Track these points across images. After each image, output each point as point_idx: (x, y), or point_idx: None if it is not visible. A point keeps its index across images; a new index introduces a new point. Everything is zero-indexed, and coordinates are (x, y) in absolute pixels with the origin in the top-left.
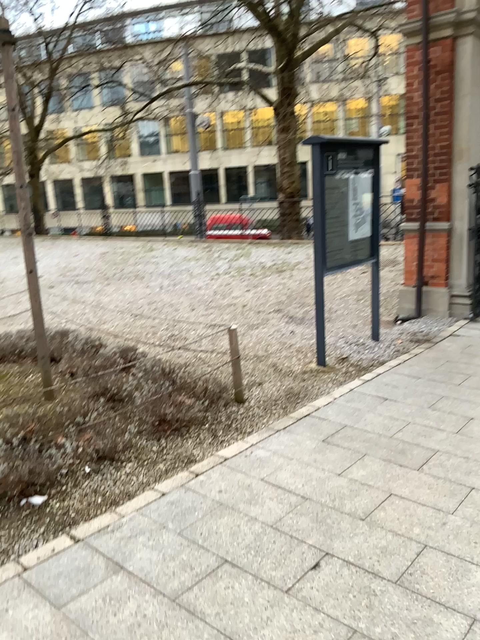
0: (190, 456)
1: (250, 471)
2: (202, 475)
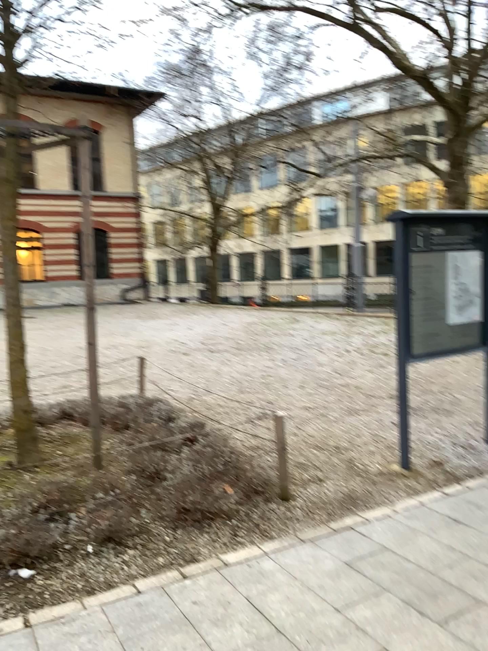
0: (191, 554)
1: (238, 585)
2: (187, 578)
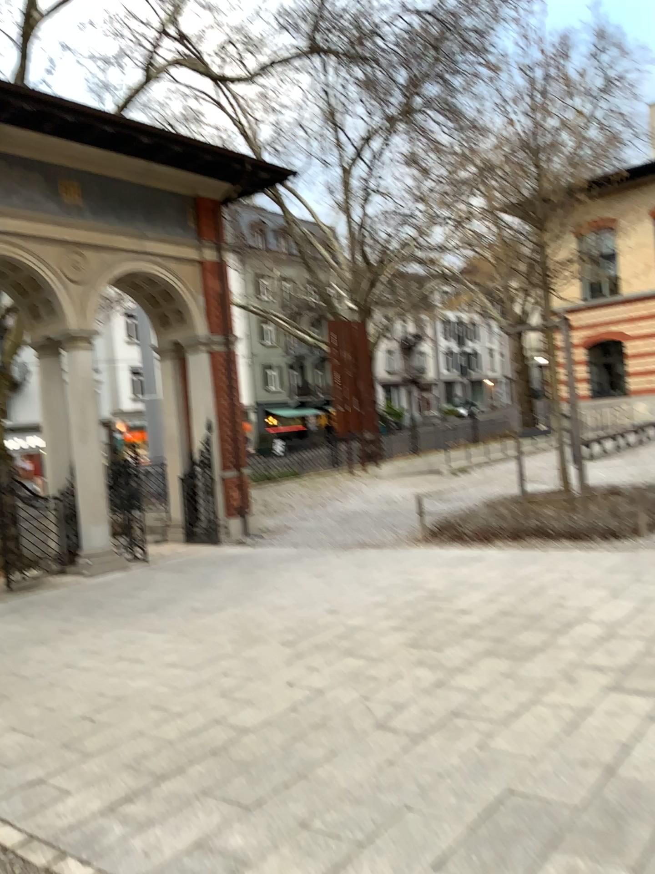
0: None
1: None
2: None
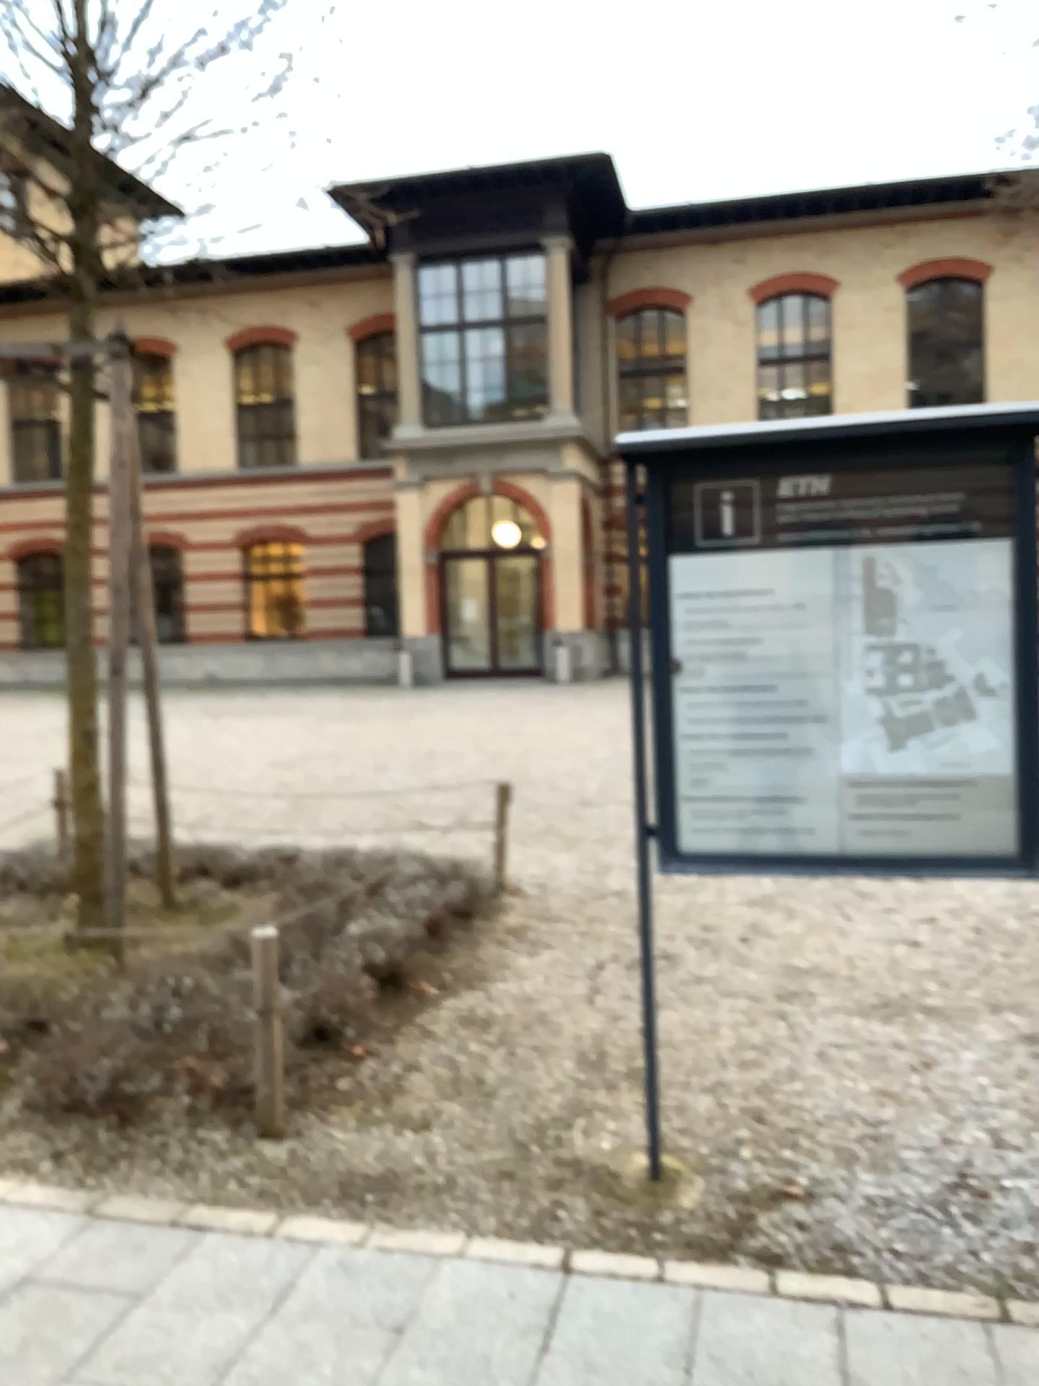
0: None
1: None
2: None
